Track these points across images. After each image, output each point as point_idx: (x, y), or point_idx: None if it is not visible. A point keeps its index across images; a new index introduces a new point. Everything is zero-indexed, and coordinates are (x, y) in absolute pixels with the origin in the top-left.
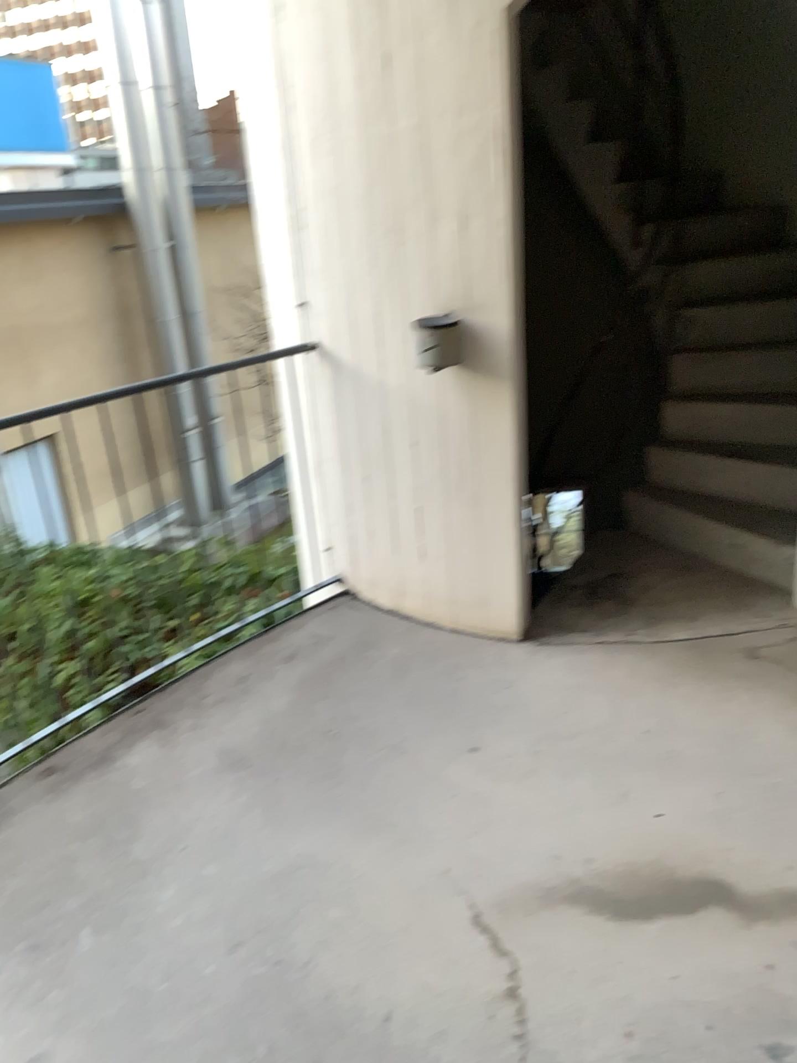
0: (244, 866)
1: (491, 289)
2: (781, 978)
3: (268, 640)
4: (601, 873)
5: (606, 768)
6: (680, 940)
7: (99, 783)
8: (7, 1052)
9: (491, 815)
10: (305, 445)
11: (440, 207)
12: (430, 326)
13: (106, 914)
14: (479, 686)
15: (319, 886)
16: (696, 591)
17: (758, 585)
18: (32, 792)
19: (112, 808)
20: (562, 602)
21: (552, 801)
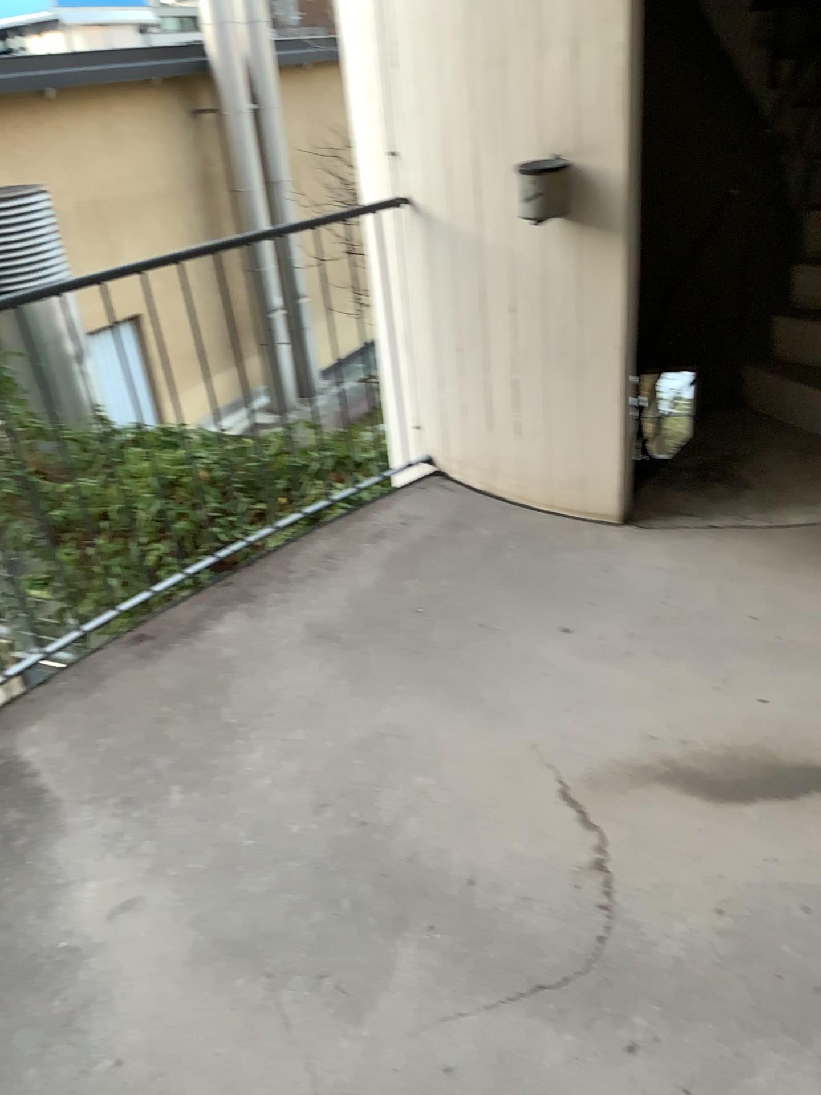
0: (328, 734)
1: (603, 129)
2: None
3: (355, 518)
4: (695, 755)
5: (706, 653)
6: (776, 824)
7: (186, 651)
8: (103, 893)
9: (581, 695)
10: (395, 315)
11: (548, 33)
12: (532, 174)
13: (195, 773)
14: (573, 568)
15: (403, 756)
16: (815, 474)
17: None
18: (122, 657)
19: (200, 676)
20: (665, 484)
21: (647, 683)
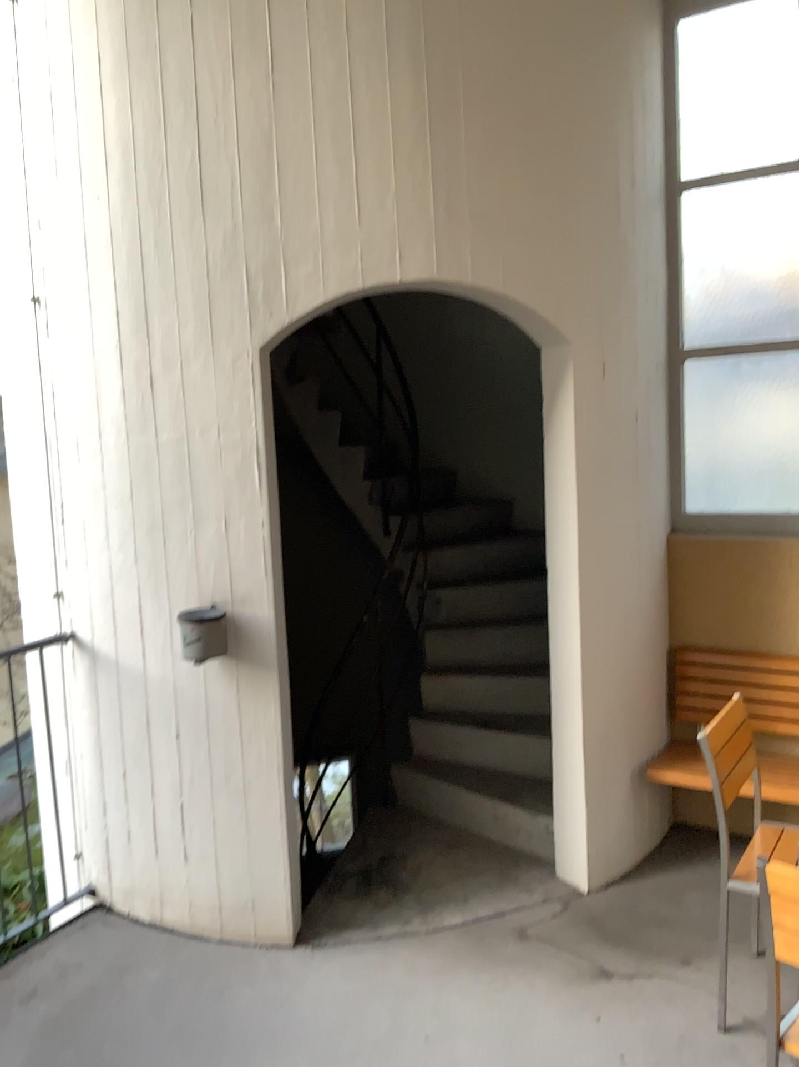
0: None
1: (254, 584)
2: None
3: (3, 977)
4: None
5: None
6: None
7: None
8: None
9: None
10: (57, 740)
11: (204, 509)
12: (194, 620)
13: None
14: (249, 1007)
15: None
16: (465, 869)
17: (521, 858)
18: None
19: None
20: (334, 895)
21: None
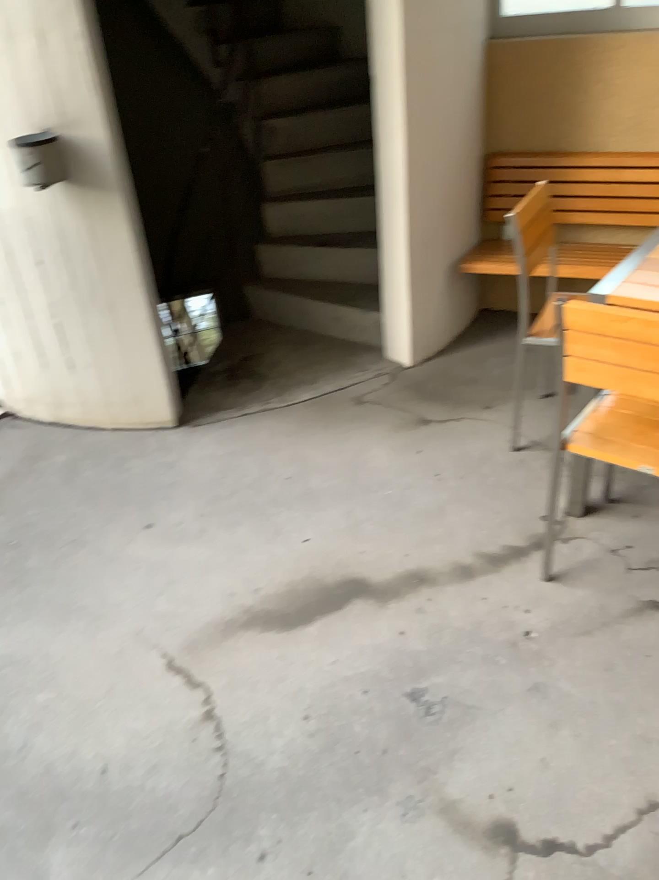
0: None
1: (81, 106)
2: (407, 641)
3: None
4: (264, 600)
5: (258, 516)
6: (331, 635)
7: None
8: None
9: (167, 578)
10: None
11: (12, 24)
12: (27, 147)
13: None
14: (142, 473)
15: (19, 681)
16: (310, 360)
17: (356, 347)
18: None
19: None
20: (203, 389)
21: (217, 553)
